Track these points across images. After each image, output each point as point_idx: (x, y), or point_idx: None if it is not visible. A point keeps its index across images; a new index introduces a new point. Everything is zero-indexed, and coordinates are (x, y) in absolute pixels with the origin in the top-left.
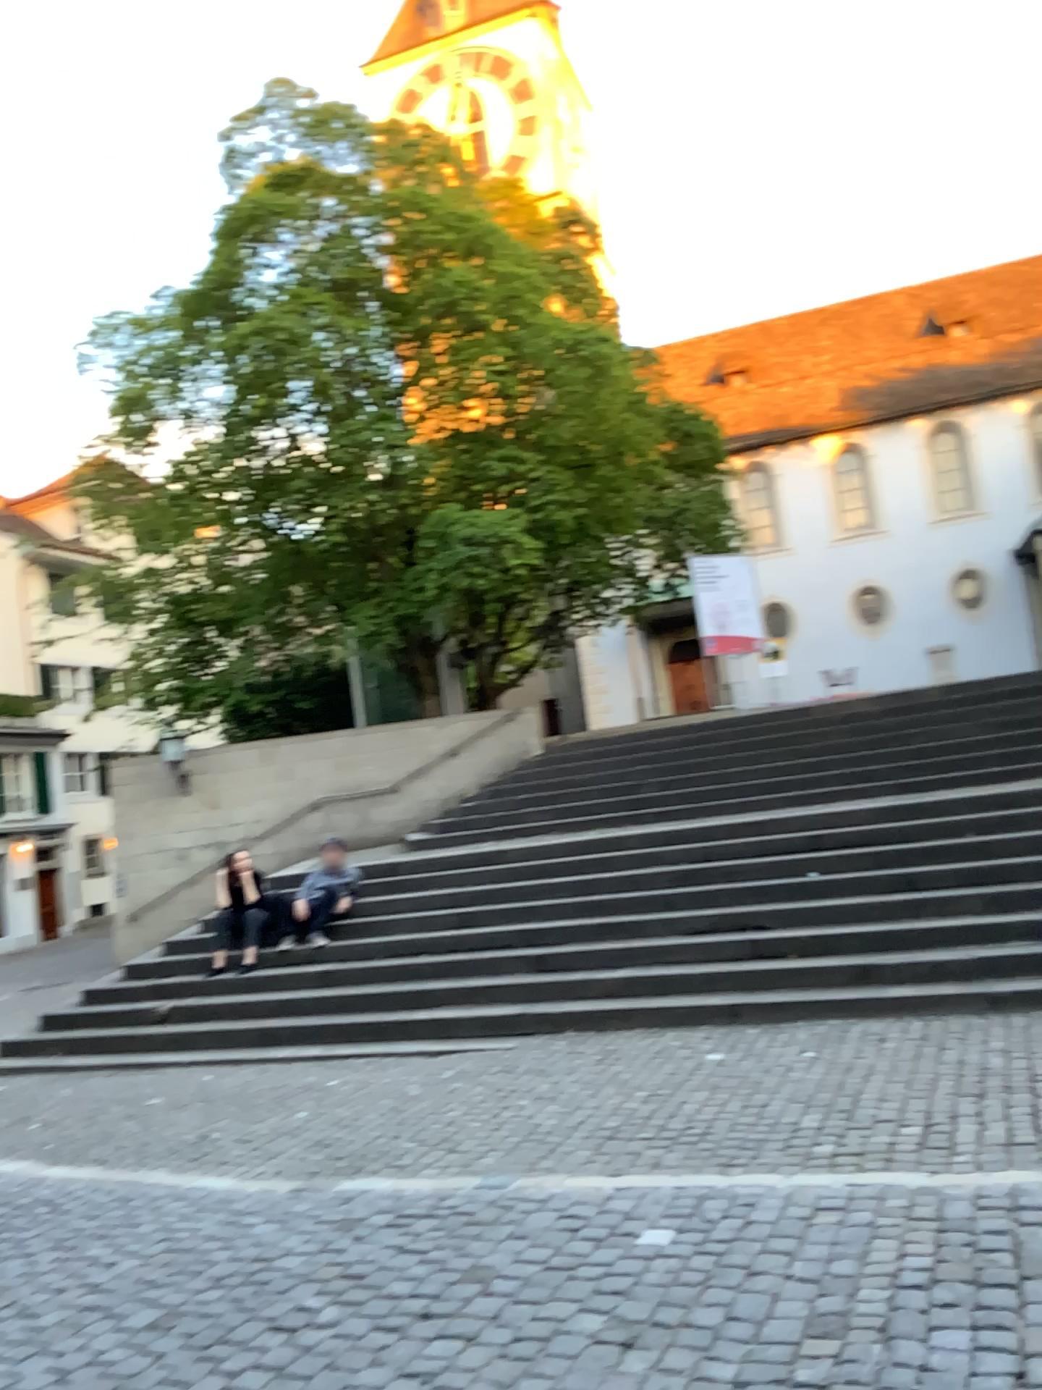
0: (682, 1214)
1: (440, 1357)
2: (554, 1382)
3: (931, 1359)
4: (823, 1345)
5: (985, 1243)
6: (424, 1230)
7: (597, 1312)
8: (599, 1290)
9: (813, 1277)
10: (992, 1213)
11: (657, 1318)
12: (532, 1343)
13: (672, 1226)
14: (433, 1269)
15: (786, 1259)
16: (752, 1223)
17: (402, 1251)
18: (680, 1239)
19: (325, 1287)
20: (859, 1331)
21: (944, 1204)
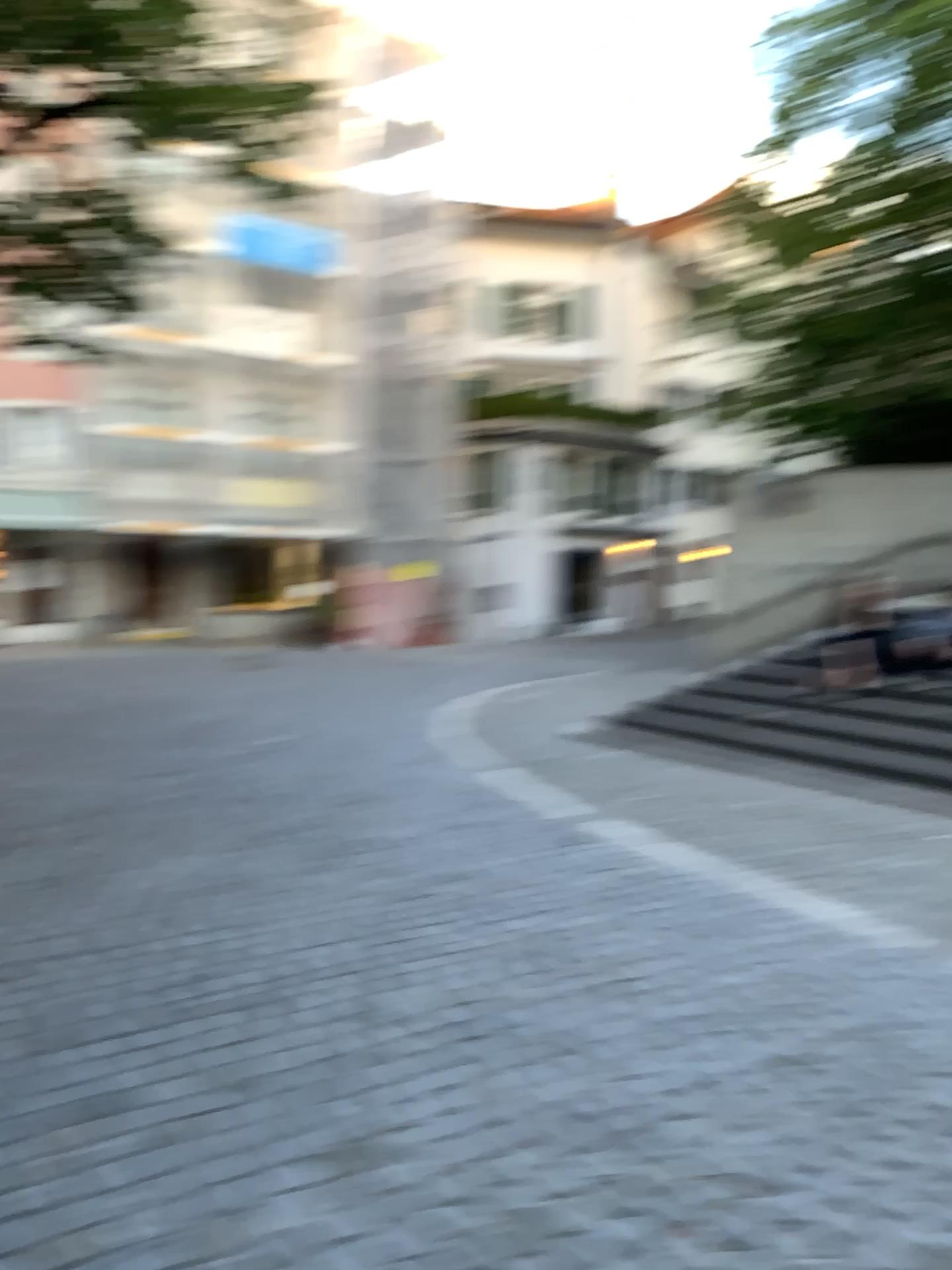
0: None
1: None
2: None
3: None
4: None
5: None
6: None
7: None
8: None
9: None
10: None
11: None
12: None
13: None
14: None
15: None
16: None
17: None
18: None
19: None
20: None
21: None
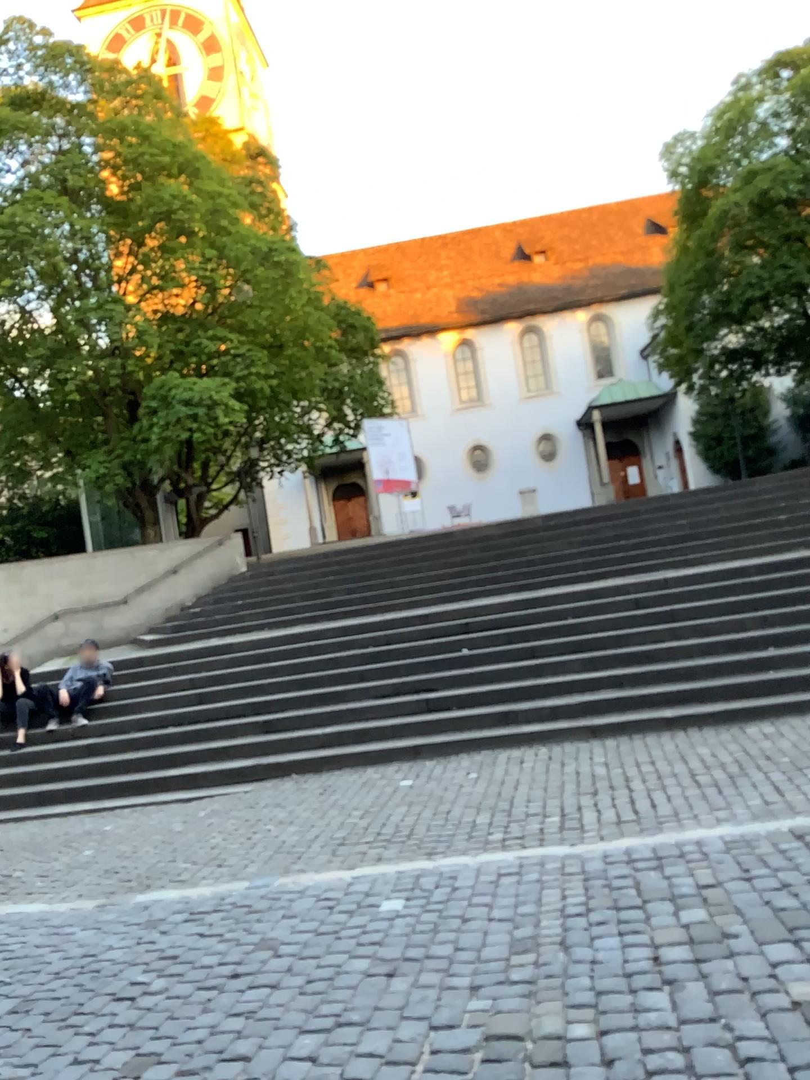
0: (408, 888)
1: (257, 999)
2: (346, 1003)
3: (598, 955)
4: (526, 956)
5: (618, 883)
6: (216, 920)
7: (364, 957)
8: (361, 943)
9: (510, 917)
10: (617, 864)
11: (408, 954)
12: (322, 981)
13: (403, 897)
14: (233, 944)
15: (488, 908)
16: (459, 888)
17: (204, 935)
18: (411, 903)
19: (150, 966)
20: (549, 944)
21: (585, 863)
